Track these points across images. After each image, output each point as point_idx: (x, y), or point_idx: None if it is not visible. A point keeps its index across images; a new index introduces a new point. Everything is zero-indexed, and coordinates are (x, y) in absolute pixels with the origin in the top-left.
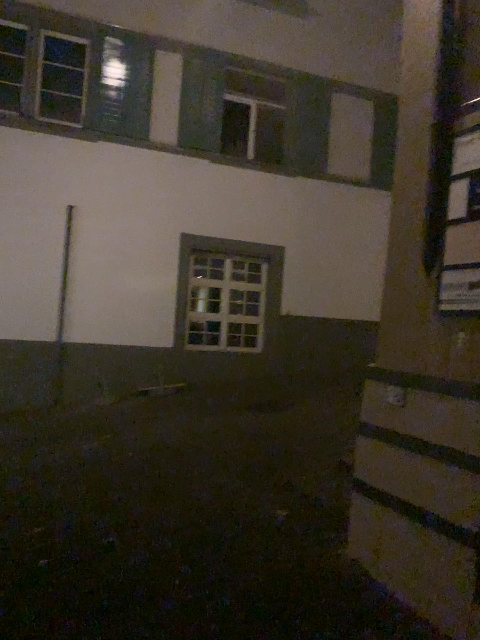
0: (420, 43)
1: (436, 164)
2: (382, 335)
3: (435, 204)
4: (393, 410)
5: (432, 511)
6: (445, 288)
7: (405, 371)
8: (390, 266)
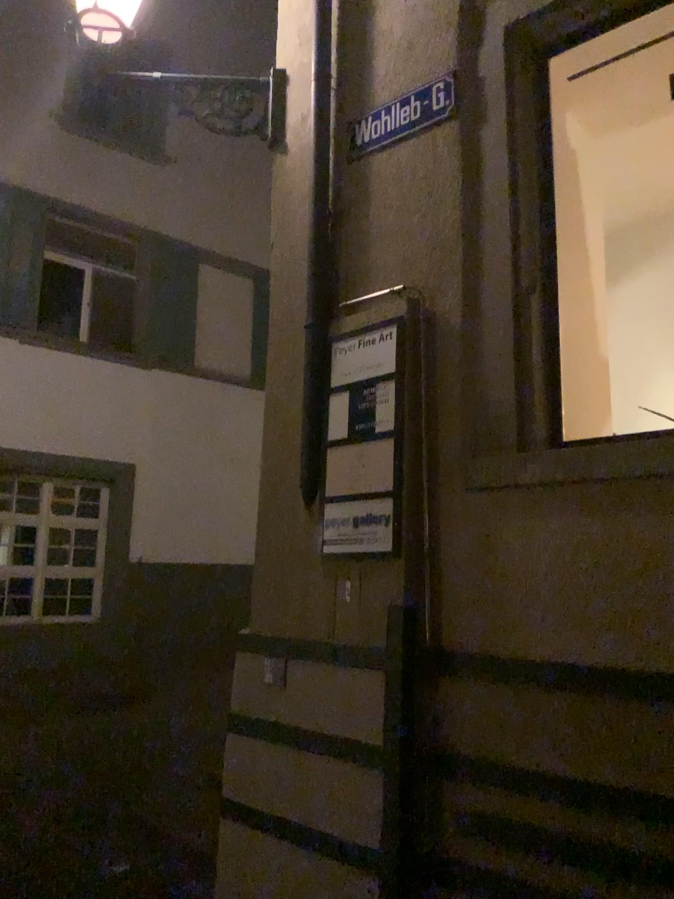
0: (292, 224)
1: (314, 369)
2: (255, 588)
3: (314, 418)
4: (271, 691)
5: (323, 827)
6: (329, 524)
7: (285, 635)
8: (263, 495)
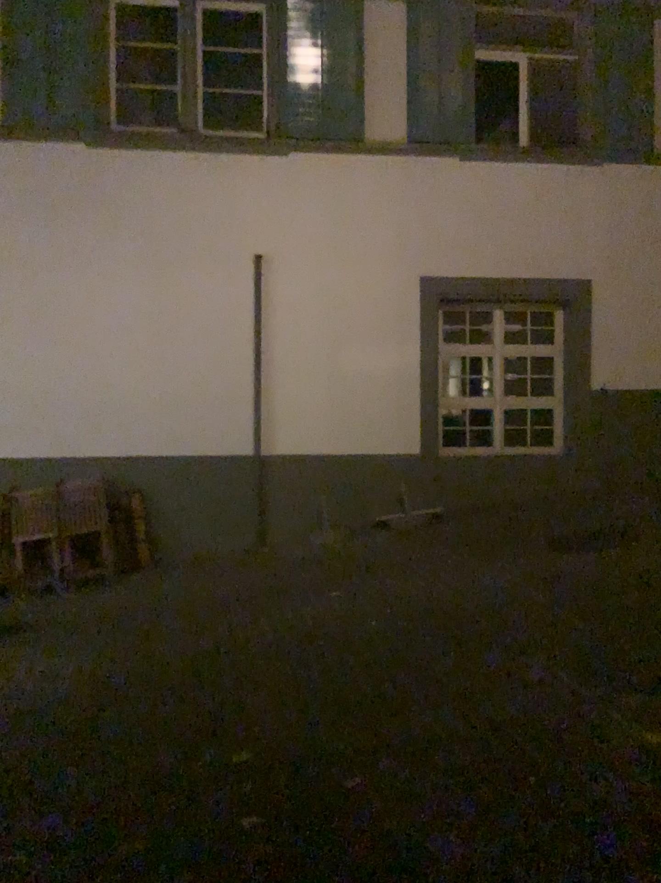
0: None
1: None
2: None
3: None
4: None
5: None
6: None
7: None
8: None
